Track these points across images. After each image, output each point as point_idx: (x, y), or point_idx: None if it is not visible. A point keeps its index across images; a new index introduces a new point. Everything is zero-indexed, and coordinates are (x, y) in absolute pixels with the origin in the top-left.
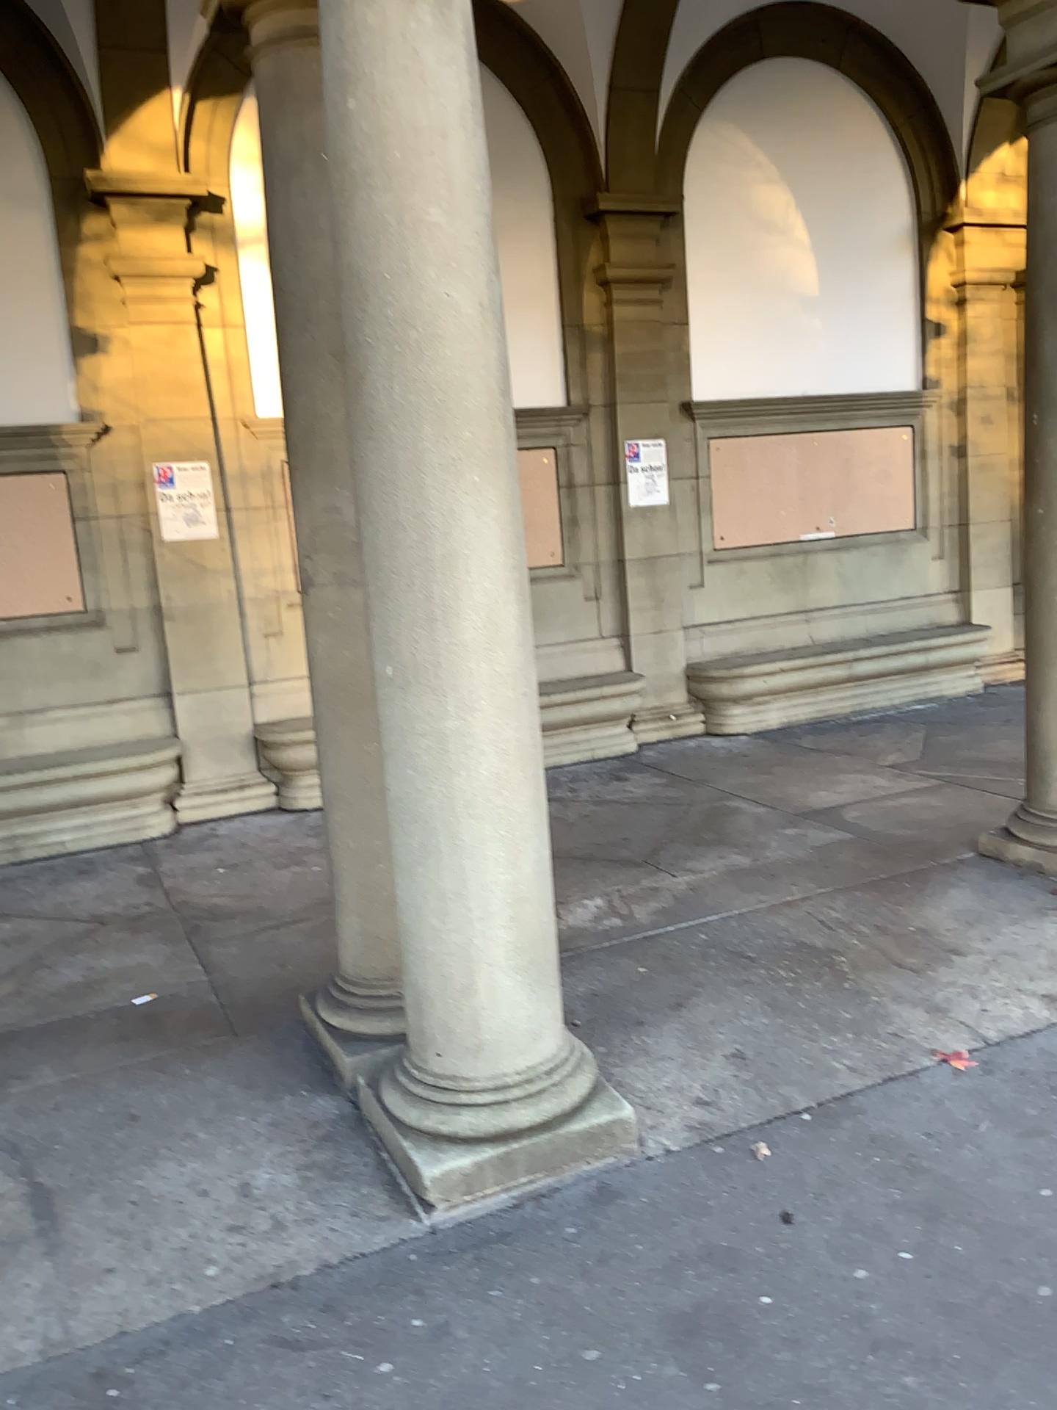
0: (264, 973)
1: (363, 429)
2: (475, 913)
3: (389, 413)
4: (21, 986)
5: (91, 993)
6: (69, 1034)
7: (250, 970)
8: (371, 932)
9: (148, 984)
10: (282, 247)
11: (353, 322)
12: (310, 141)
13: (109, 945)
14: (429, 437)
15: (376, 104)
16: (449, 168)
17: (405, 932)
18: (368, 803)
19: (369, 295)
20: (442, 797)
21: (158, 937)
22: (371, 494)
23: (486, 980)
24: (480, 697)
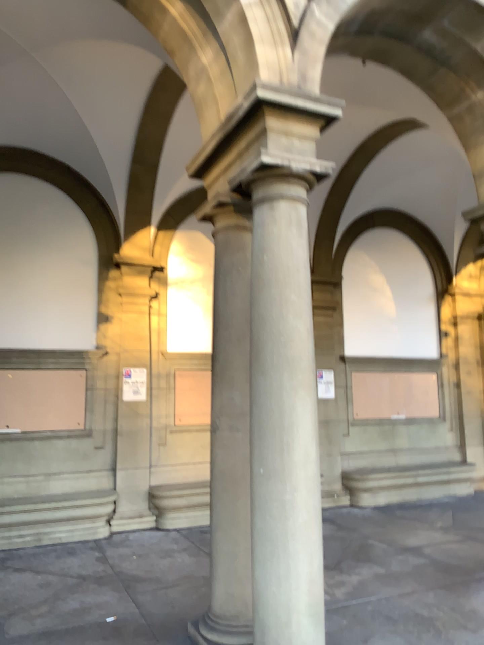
0: (166, 609)
1: (261, 372)
2: (294, 583)
3: (271, 367)
4: (54, 607)
5: (86, 613)
6: (78, 633)
7: (160, 607)
8: (229, 590)
9: (112, 611)
10: (221, 298)
11: (261, 332)
12: (236, 262)
13: (91, 590)
14: (287, 377)
15: (276, 258)
16: (300, 280)
17: (260, 590)
18: (235, 528)
19: (268, 323)
20: (283, 527)
21: (114, 587)
22: (261, 397)
23: (296, 616)
24: (300, 485)
